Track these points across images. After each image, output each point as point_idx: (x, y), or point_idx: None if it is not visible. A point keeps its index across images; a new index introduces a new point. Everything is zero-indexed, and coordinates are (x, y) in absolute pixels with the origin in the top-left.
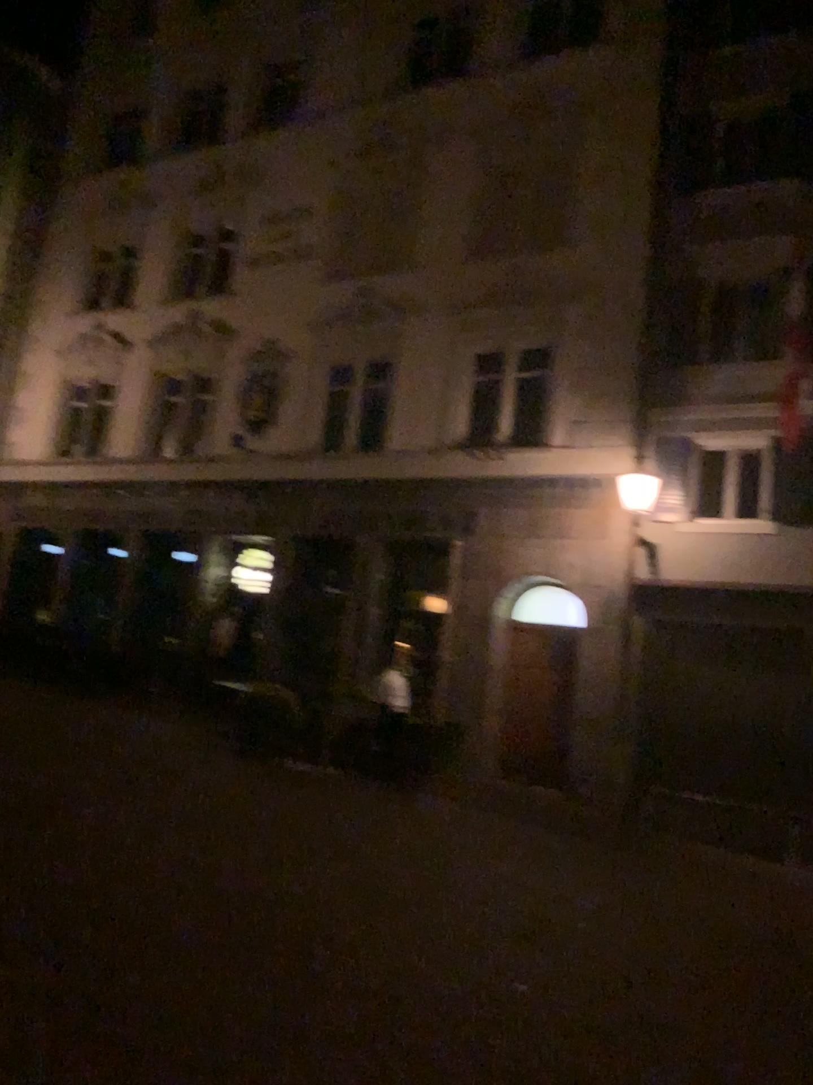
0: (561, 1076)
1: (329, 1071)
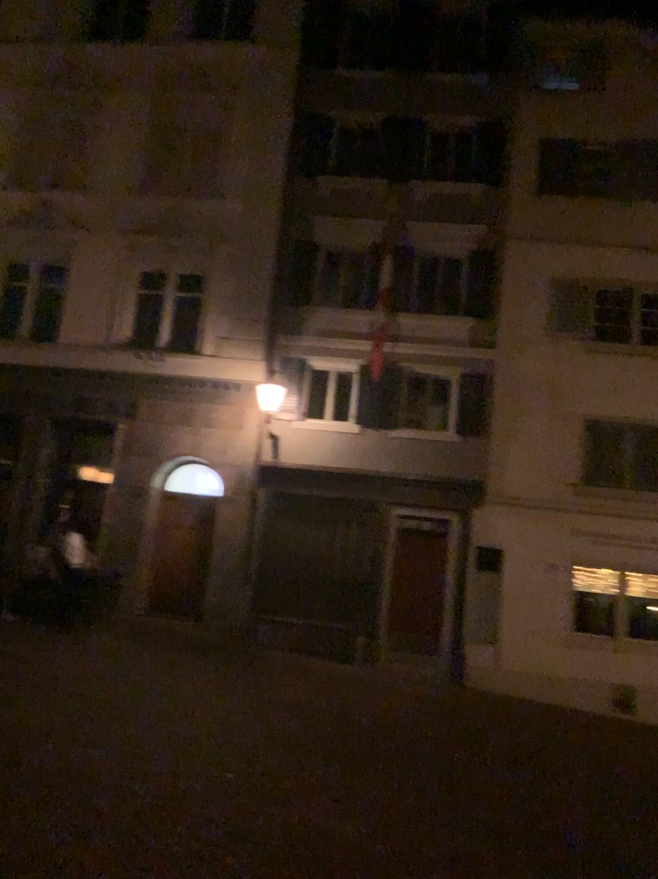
0: (285, 826)
1: (137, 850)
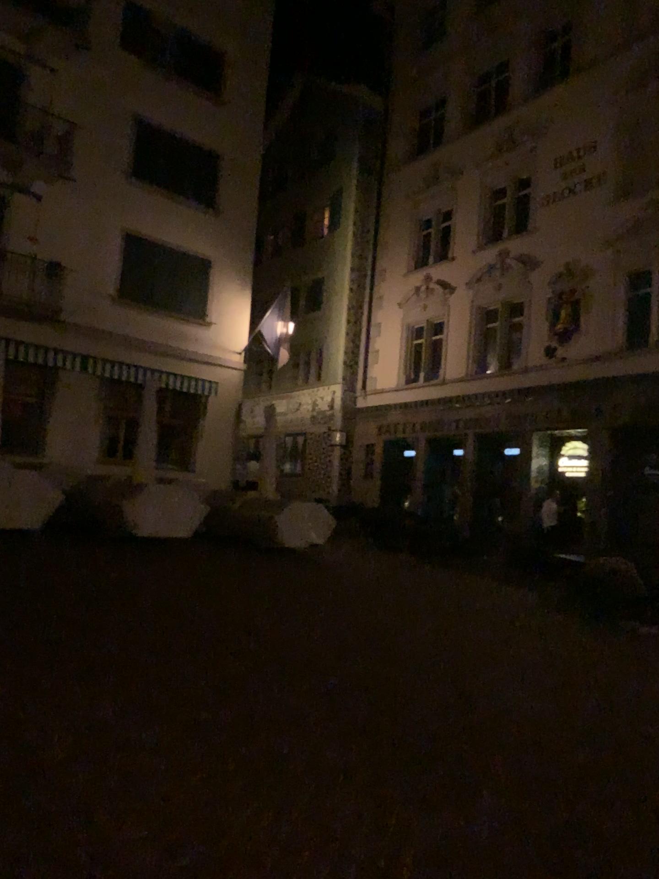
0: None
1: None
